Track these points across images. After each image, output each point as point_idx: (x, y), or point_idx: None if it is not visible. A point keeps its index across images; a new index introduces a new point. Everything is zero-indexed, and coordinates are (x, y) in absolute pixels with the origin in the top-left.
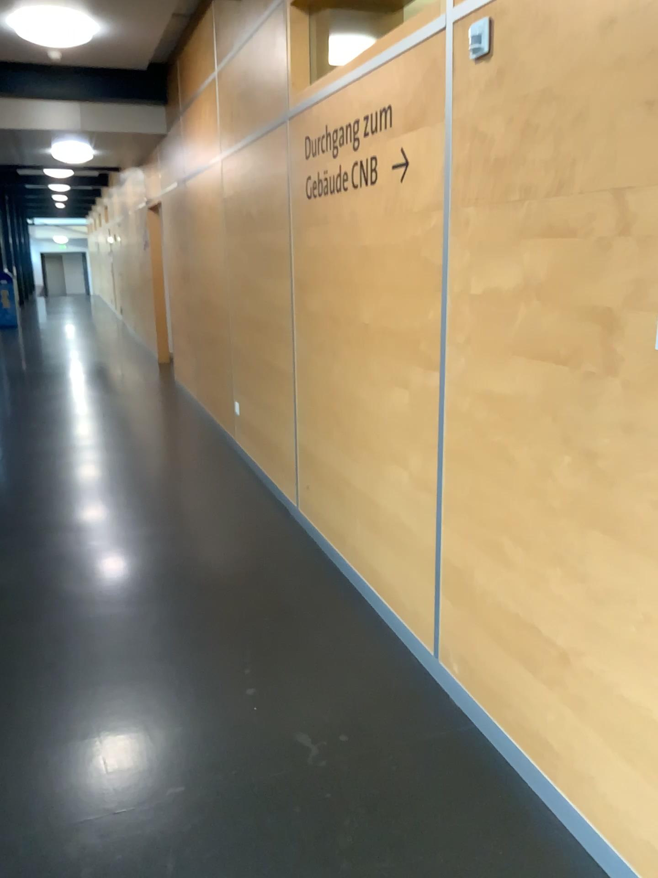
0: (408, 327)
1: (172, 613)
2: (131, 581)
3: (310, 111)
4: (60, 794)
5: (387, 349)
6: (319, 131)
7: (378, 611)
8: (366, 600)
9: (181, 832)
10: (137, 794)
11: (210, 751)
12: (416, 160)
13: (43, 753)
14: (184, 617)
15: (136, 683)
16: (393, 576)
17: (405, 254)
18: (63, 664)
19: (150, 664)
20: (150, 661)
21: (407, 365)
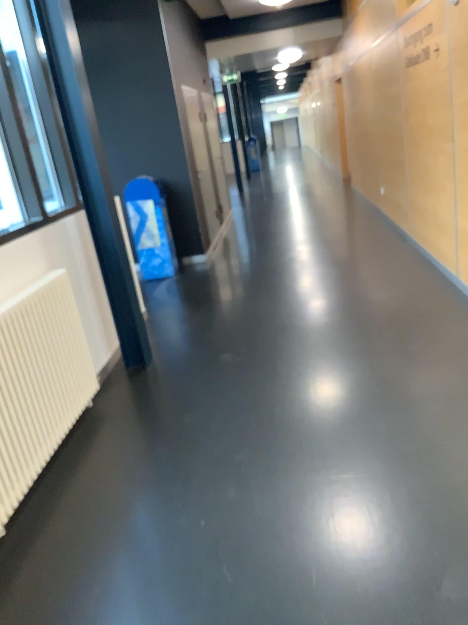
0: (441, 126)
1: (341, 273)
2: (323, 264)
3: (405, 23)
4: (297, 313)
5: (436, 139)
6: (409, 33)
7: (438, 269)
8: (434, 266)
9: (339, 320)
10: (324, 313)
11: (352, 305)
12: (441, 47)
13: (291, 305)
14: (346, 273)
15: (324, 290)
16: (443, 249)
17: (439, 92)
18: (296, 286)
19: (330, 285)
20: (330, 285)
21: (442, 144)
